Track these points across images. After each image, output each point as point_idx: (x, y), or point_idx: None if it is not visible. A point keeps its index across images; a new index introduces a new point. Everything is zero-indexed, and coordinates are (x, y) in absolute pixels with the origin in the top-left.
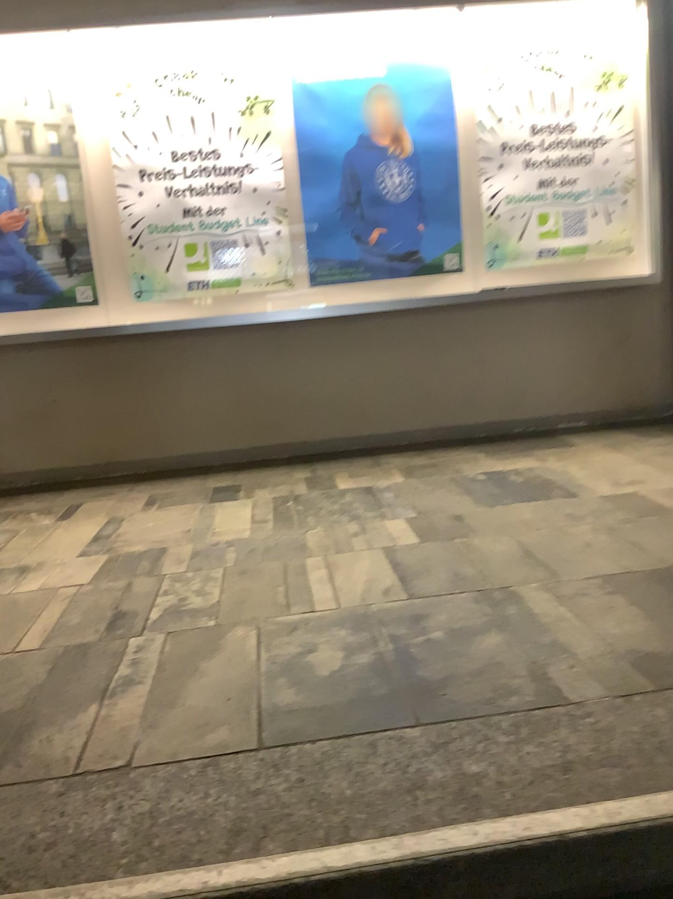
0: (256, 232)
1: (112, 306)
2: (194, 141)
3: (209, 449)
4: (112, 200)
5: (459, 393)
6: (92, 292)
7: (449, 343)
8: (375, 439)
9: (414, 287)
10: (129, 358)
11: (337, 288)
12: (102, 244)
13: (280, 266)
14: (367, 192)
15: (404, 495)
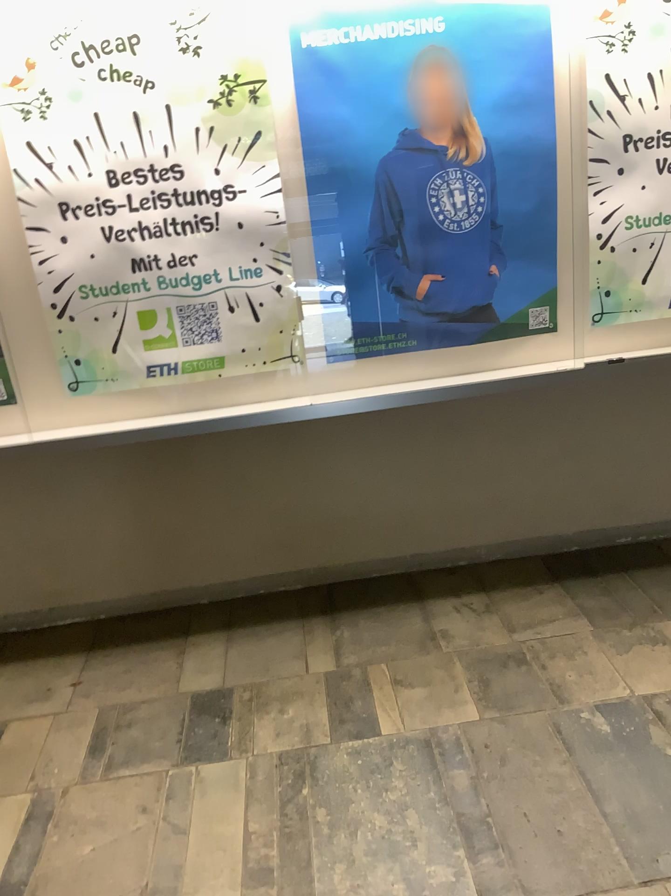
0: (246, 288)
1: (35, 407)
2: (141, 151)
3: (191, 586)
4: (20, 250)
5: (541, 497)
6: (5, 387)
7: (530, 430)
8: (422, 562)
9: (482, 359)
10: (69, 472)
11: (368, 364)
12: (12, 317)
13: (282, 337)
14: (413, 221)
15: (485, 790)
